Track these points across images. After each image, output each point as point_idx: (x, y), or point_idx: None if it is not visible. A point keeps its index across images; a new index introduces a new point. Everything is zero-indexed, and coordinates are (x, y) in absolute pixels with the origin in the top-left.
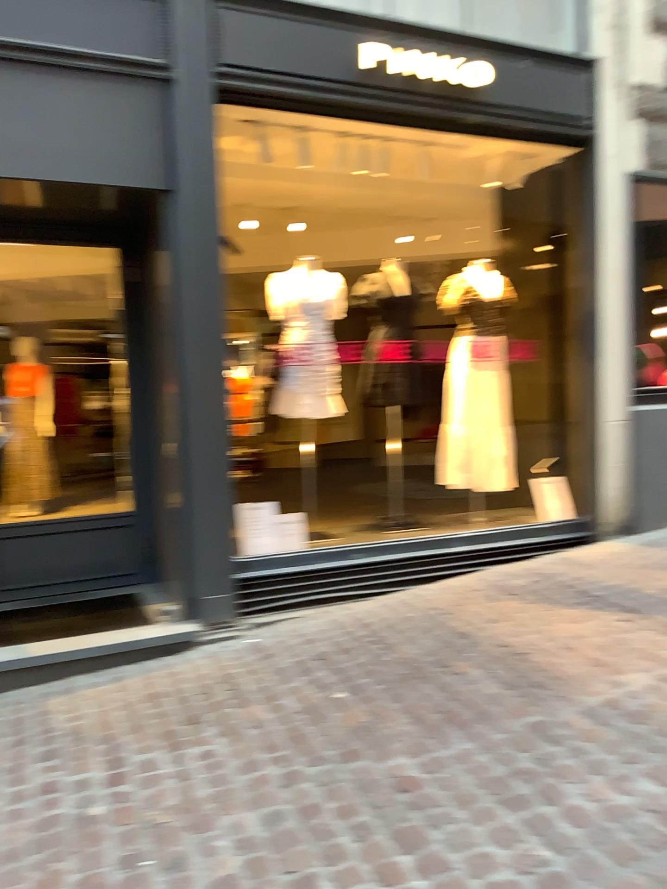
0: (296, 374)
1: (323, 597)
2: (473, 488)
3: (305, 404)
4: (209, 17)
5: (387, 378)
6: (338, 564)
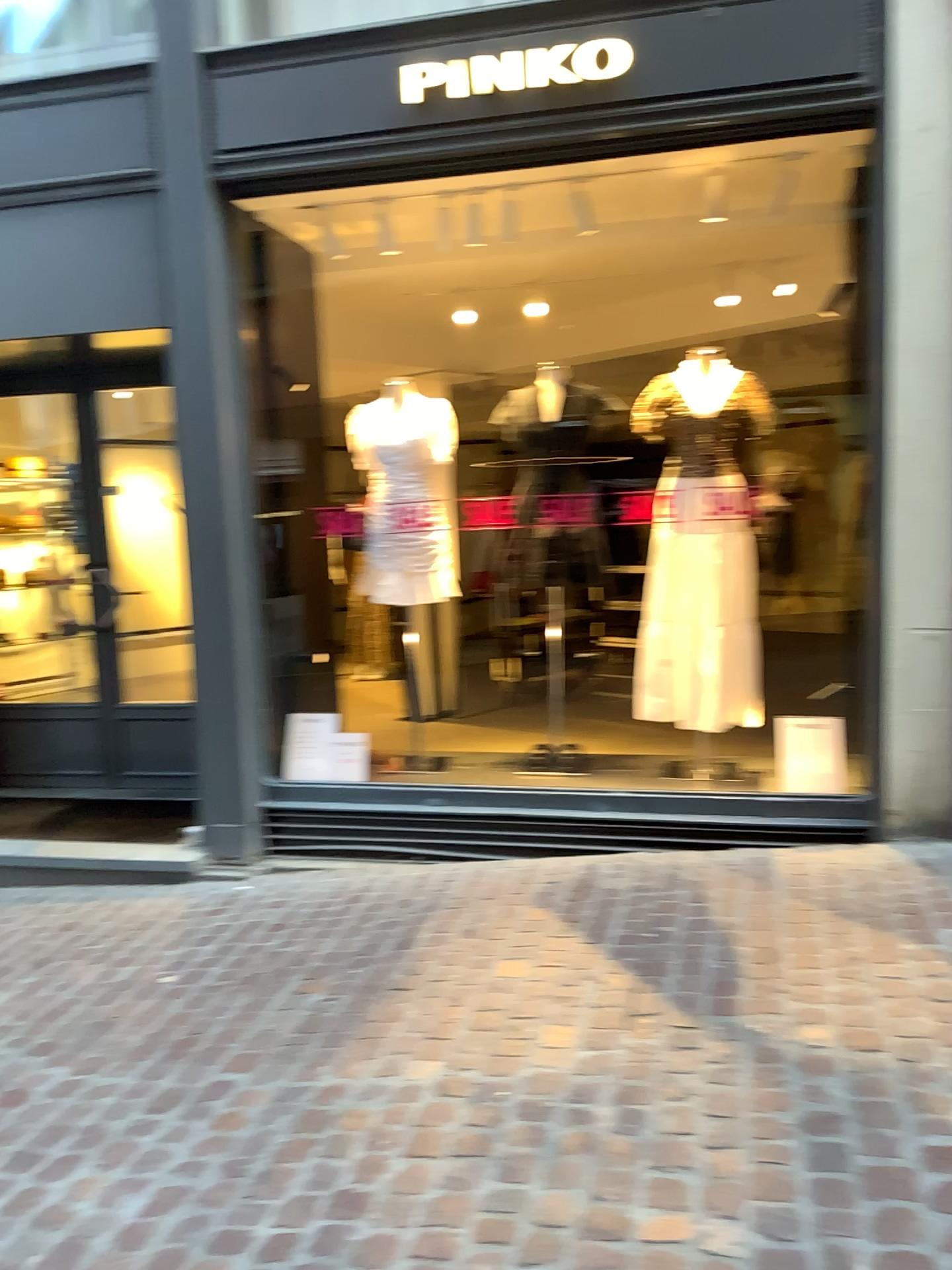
0: (378, 543)
1: (380, 850)
2: (683, 721)
3: (390, 584)
4: (201, 91)
5: (523, 546)
6: (400, 809)
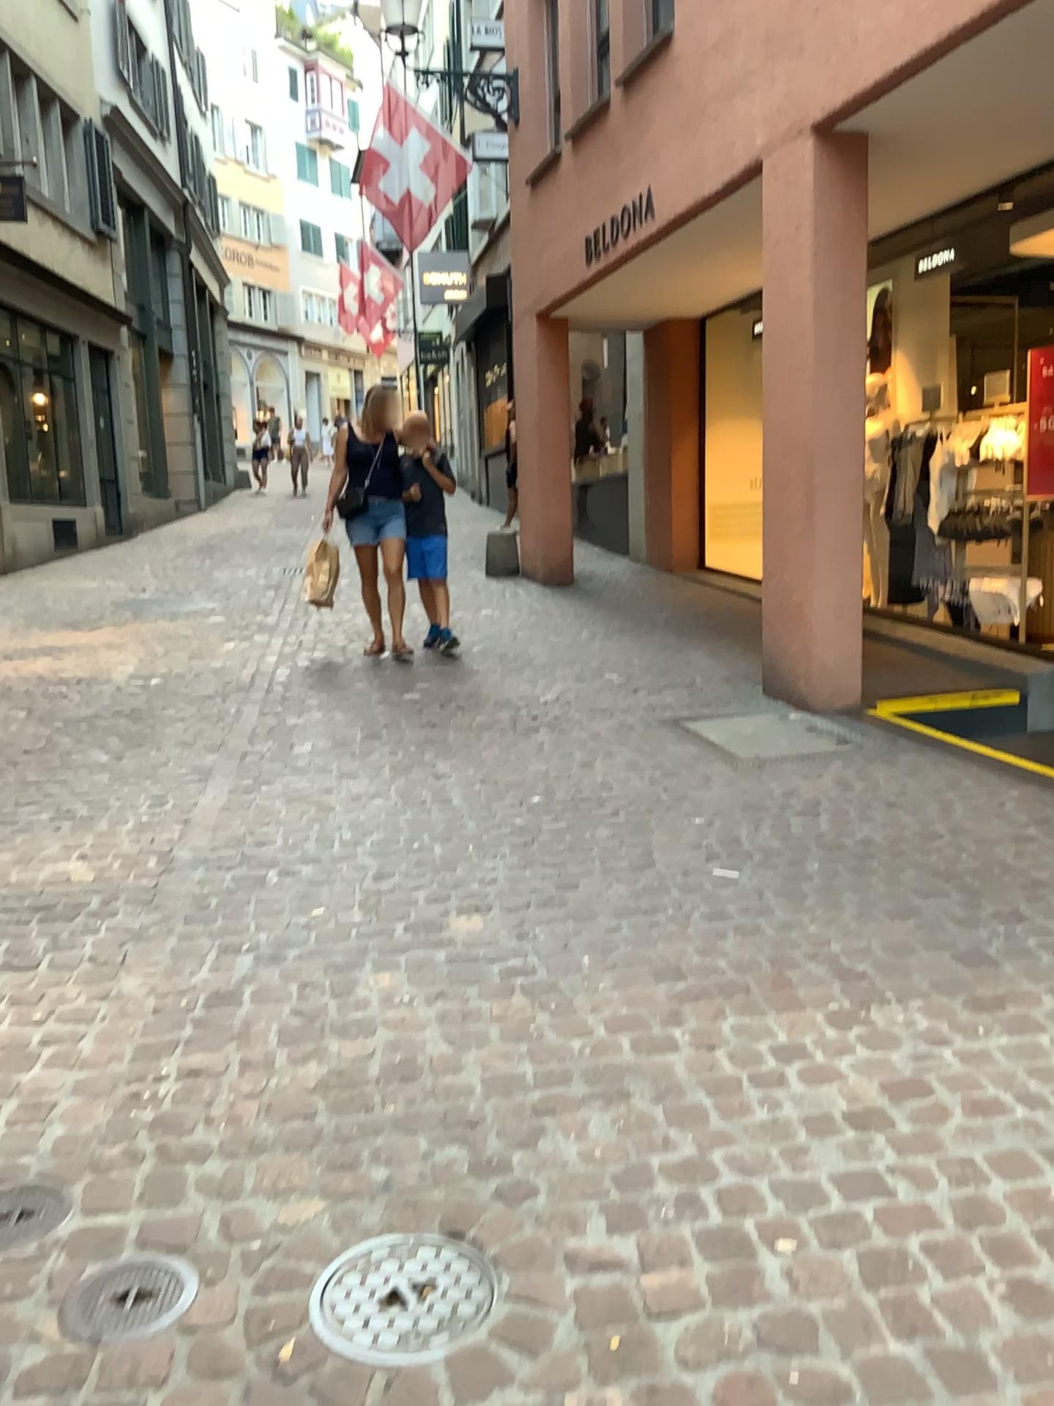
0: None
1: None
2: None
3: None
4: None
5: None
6: None
